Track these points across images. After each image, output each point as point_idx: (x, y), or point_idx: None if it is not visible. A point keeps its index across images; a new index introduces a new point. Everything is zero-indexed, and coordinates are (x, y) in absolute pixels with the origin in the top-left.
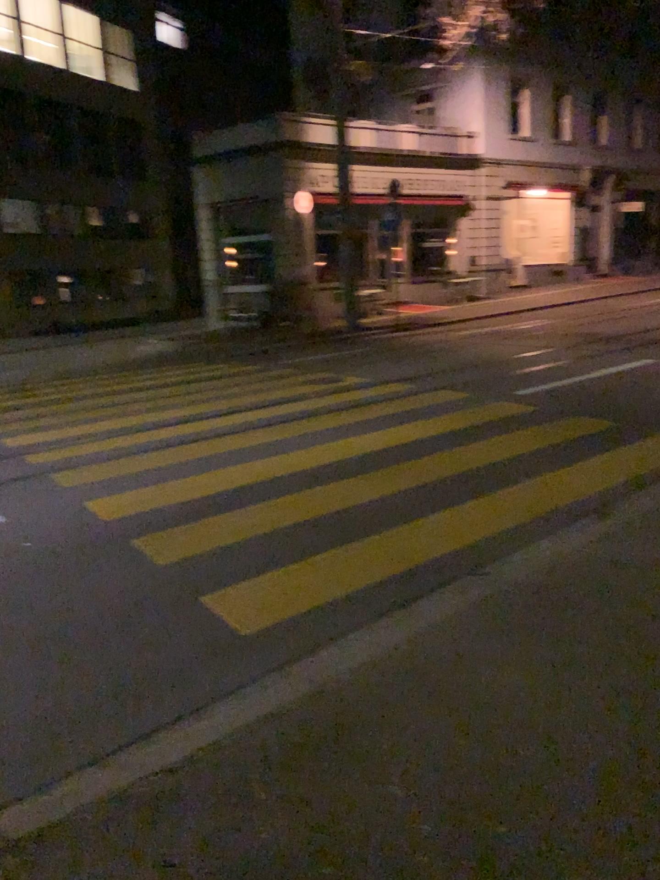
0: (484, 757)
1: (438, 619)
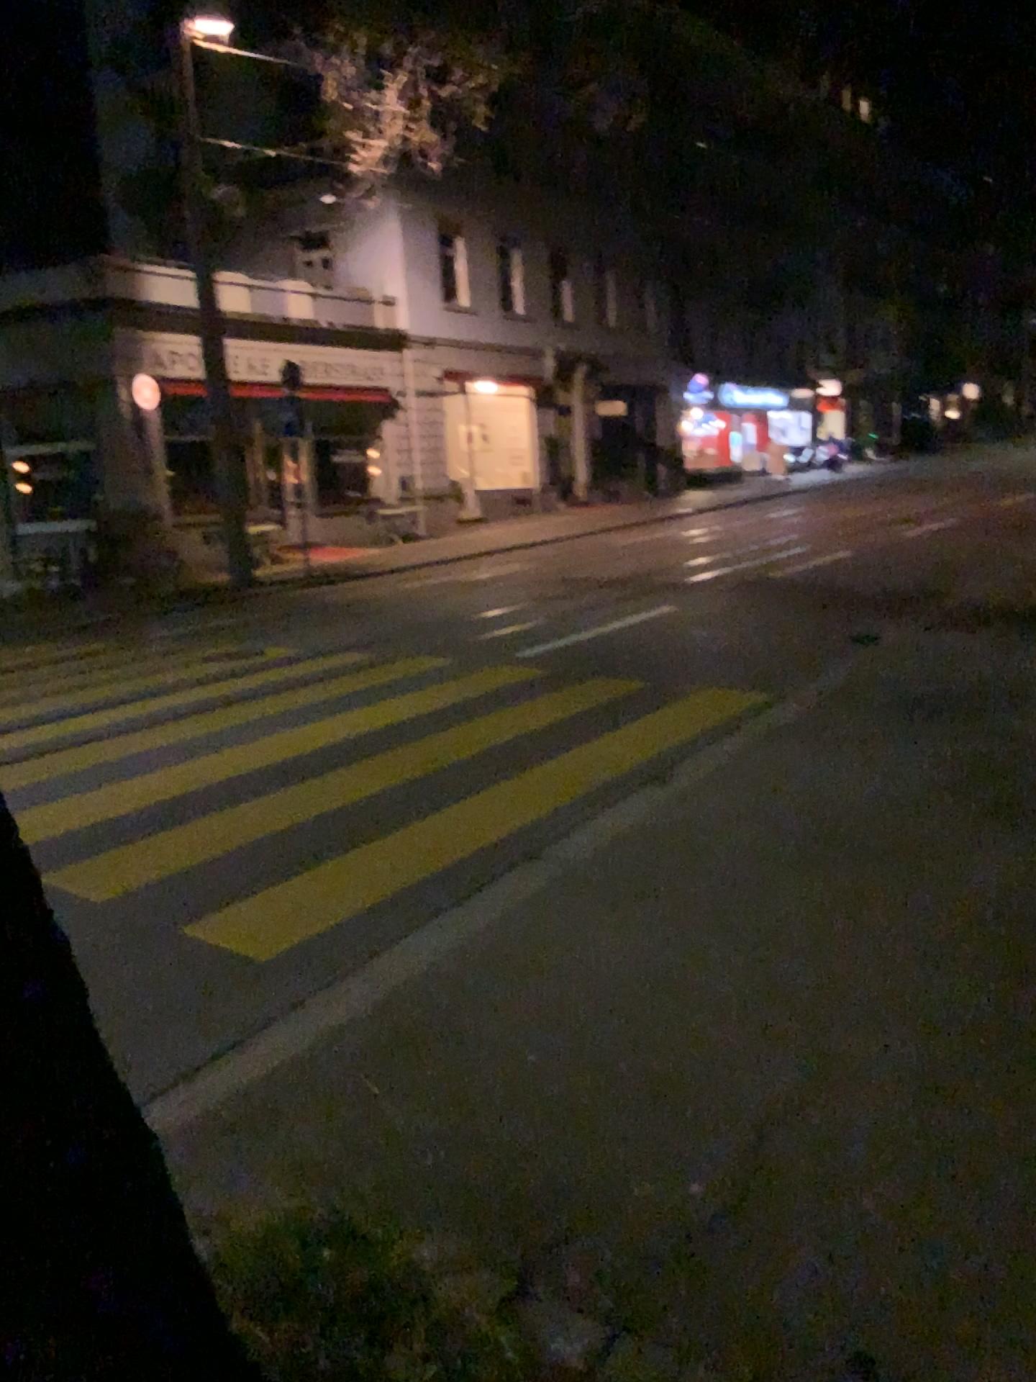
0: (618, 1031)
1: (508, 920)
